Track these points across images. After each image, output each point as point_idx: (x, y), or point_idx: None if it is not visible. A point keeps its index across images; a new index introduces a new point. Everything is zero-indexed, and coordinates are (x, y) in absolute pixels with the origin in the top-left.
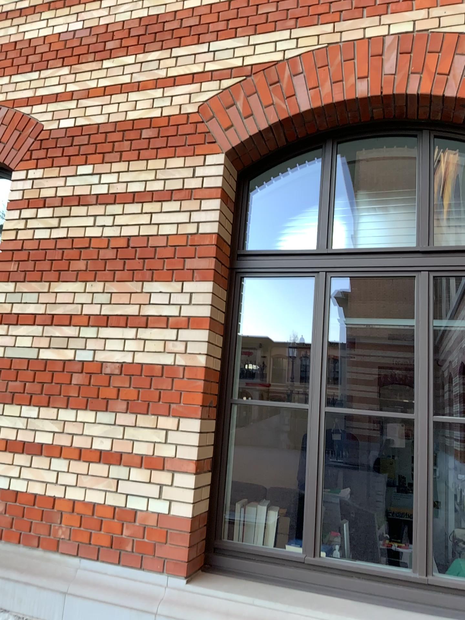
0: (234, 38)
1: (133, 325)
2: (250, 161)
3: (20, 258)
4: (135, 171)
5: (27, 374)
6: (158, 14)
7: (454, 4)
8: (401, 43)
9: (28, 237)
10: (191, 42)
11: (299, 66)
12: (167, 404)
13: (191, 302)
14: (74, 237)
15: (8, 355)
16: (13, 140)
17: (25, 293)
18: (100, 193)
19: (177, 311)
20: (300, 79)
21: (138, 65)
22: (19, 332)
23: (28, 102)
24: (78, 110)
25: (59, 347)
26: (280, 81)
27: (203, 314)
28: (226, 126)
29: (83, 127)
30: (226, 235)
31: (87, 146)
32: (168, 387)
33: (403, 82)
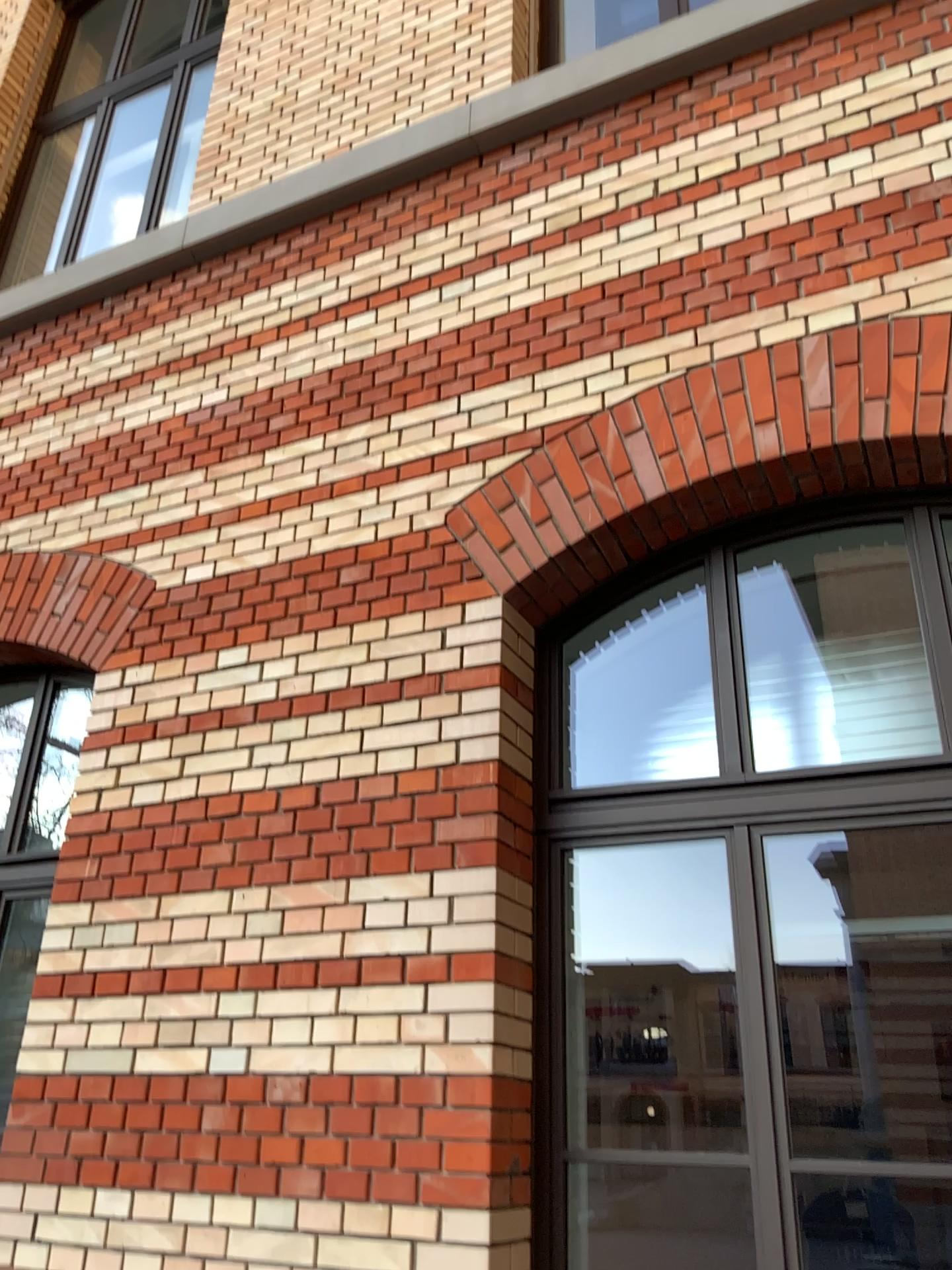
0: (506, 381)
1: (331, 981)
2: (561, 607)
3: (105, 850)
4: (327, 650)
5: (111, 1111)
6: (363, 358)
7: (929, 264)
8: (835, 347)
9: (121, 804)
10: (425, 398)
11: (635, 415)
12: (413, 1173)
13: (453, 921)
14: (211, 797)
15: (72, 1066)
16: (102, 615)
17: (112, 923)
18: (262, 700)
19: (423, 943)
20: (641, 440)
21: (330, 451)
22: (97, 1013)
23: (129, 541)
24: (220, 544)
25: (178, 1042)
26: (602, 447)
27: (480, 946)
28: (502, 544)
29: (230, 576)
30: (520, 764)
31: (236, 611)
32: (412, 1128)
33: (849, 420)
